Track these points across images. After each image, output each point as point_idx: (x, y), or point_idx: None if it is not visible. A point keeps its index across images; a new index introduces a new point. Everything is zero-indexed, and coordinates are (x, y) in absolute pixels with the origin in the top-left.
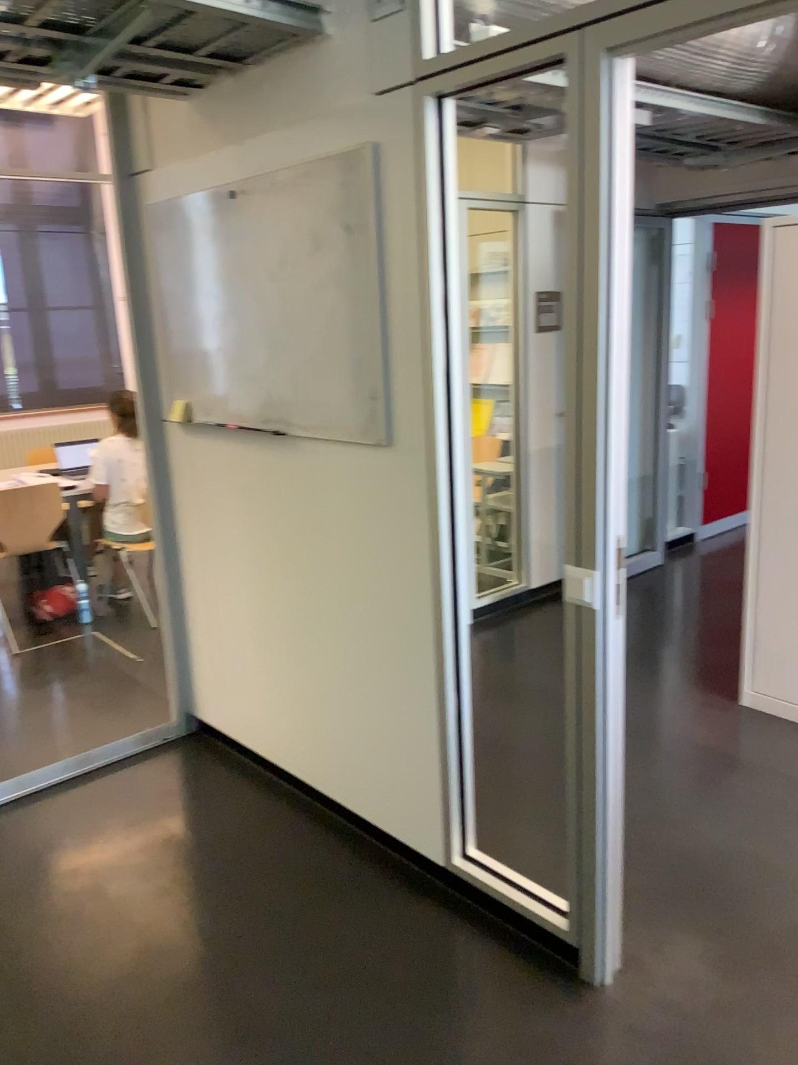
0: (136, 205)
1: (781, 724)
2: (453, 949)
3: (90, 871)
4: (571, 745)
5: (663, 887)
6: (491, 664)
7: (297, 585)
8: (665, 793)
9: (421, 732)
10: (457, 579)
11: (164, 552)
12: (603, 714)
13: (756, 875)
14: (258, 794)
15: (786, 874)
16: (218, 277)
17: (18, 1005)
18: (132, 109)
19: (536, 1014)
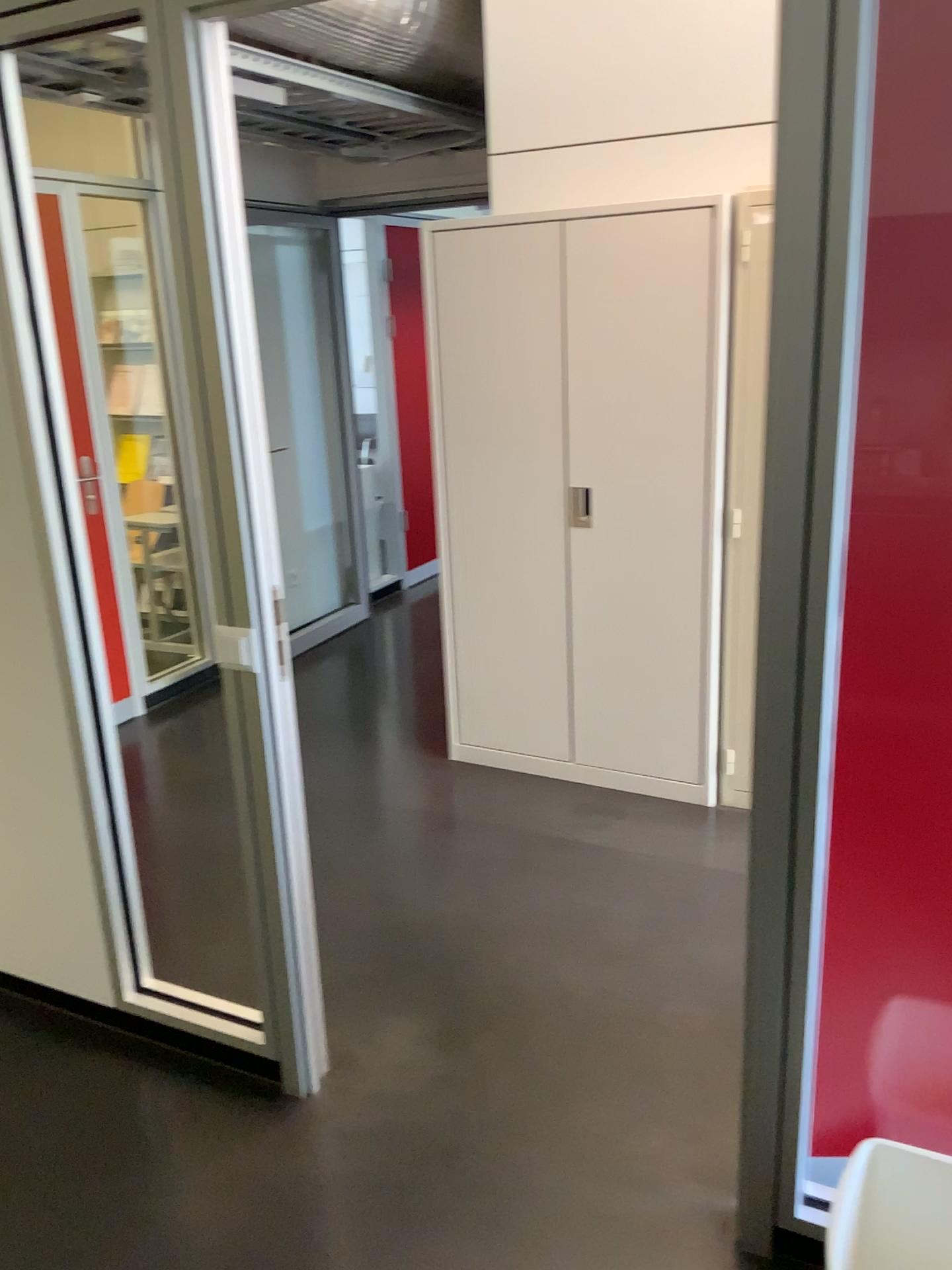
0: None
1: (492, 775)
2: (132, 1099)
3: None
4: (243, 831)
5: (372, 971)
6: (169, 757)
7: None
8: (374, 869)
9: (67, 850)
10: (90, 656)
11: None
12: (277, 789)
13: (468, 937)
14: None
15: (498, 929)
16: None
17: None
18: None
19: (235, 1145)
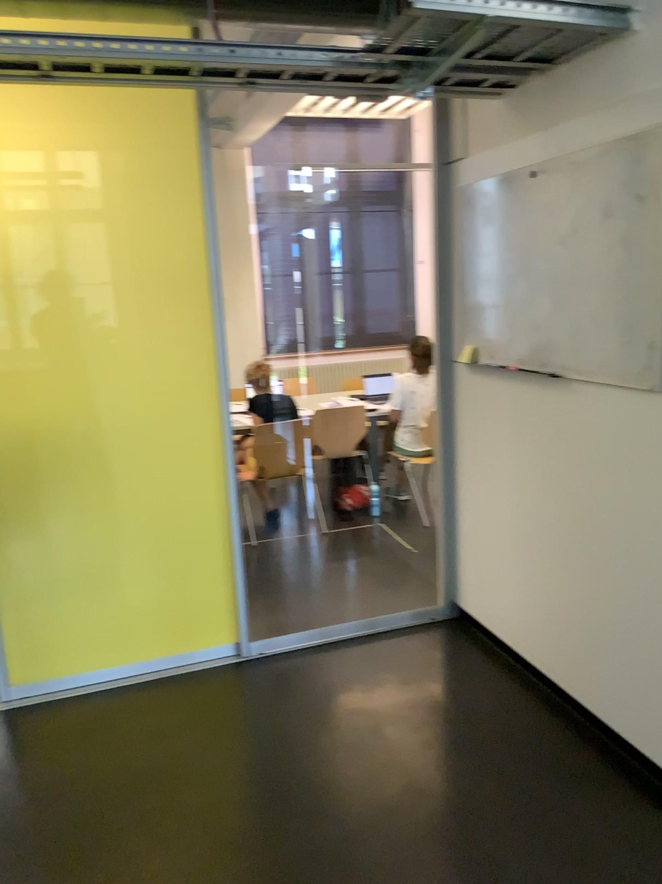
0: (447, 187)
1: None
2: None
3: (373, 716)
4: None
5: None
6: None
7: (561, 508)
8: None
9: None
10: None
11: (445, 468)
12: None
13: None
14: (509, 681)
15: None
16: (513, 243)
17: (318, 808)
18: (451, 110)
19: None
